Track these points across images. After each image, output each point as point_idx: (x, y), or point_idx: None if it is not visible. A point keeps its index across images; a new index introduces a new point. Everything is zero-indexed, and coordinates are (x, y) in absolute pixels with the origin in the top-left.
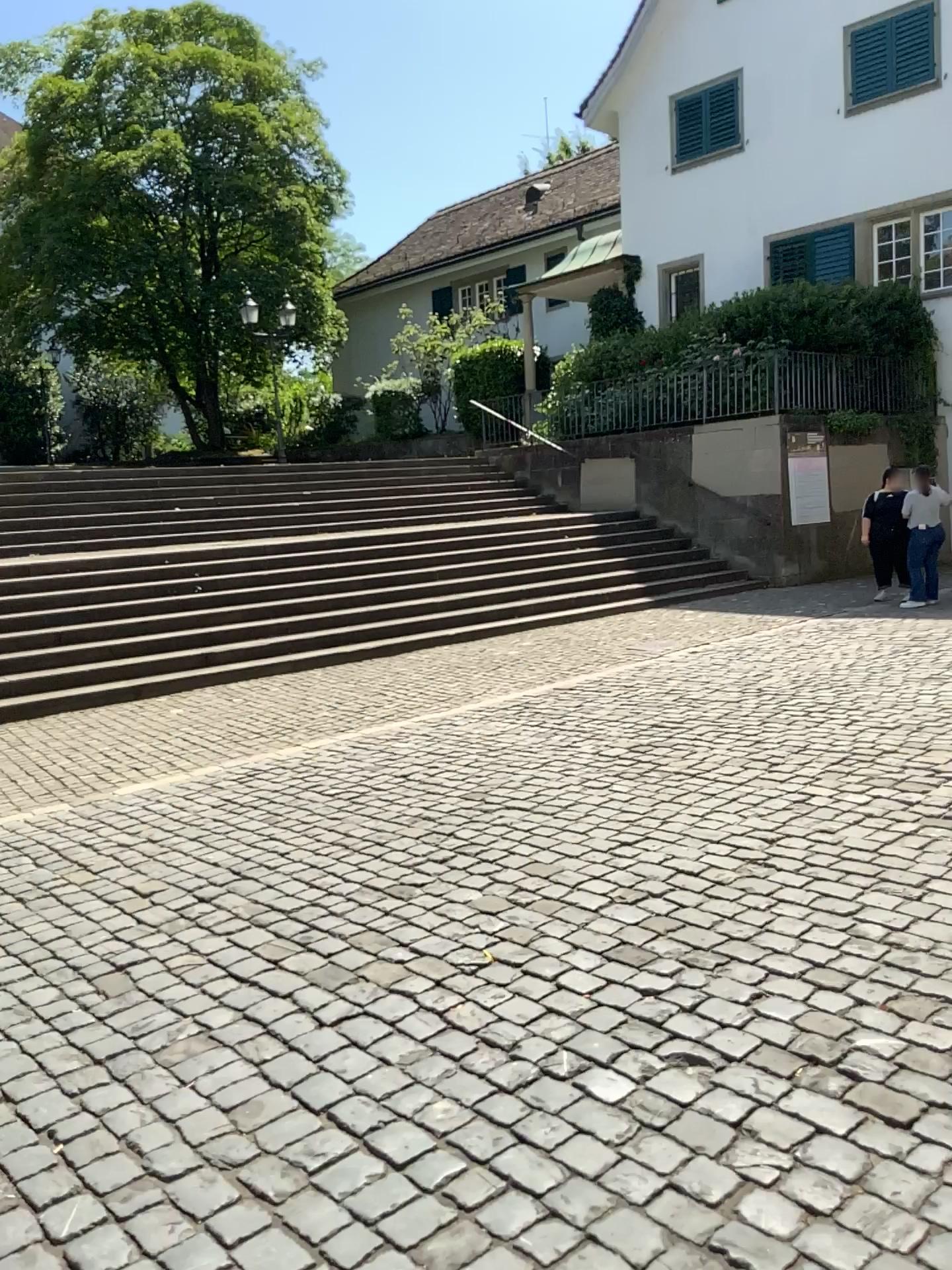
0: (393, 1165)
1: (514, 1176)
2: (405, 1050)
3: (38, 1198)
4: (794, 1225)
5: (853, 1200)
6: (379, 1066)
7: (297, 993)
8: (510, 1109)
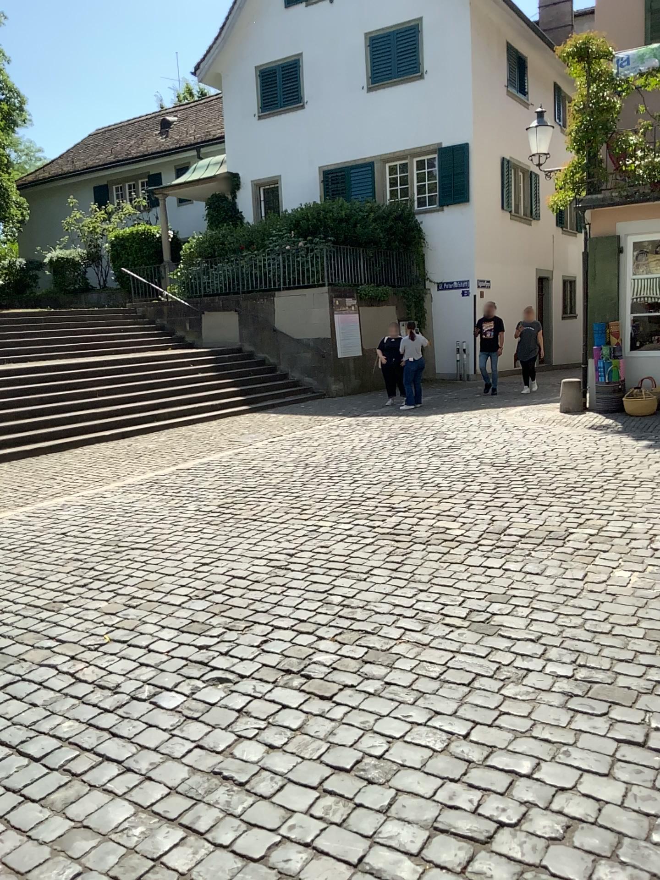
0: (33, 759)
1: (106, 753)
2: (47, 697)
3: None
4: (259, 754)
5: (292, 737)
6: (29, 708)
7: None
8: (109, 720)
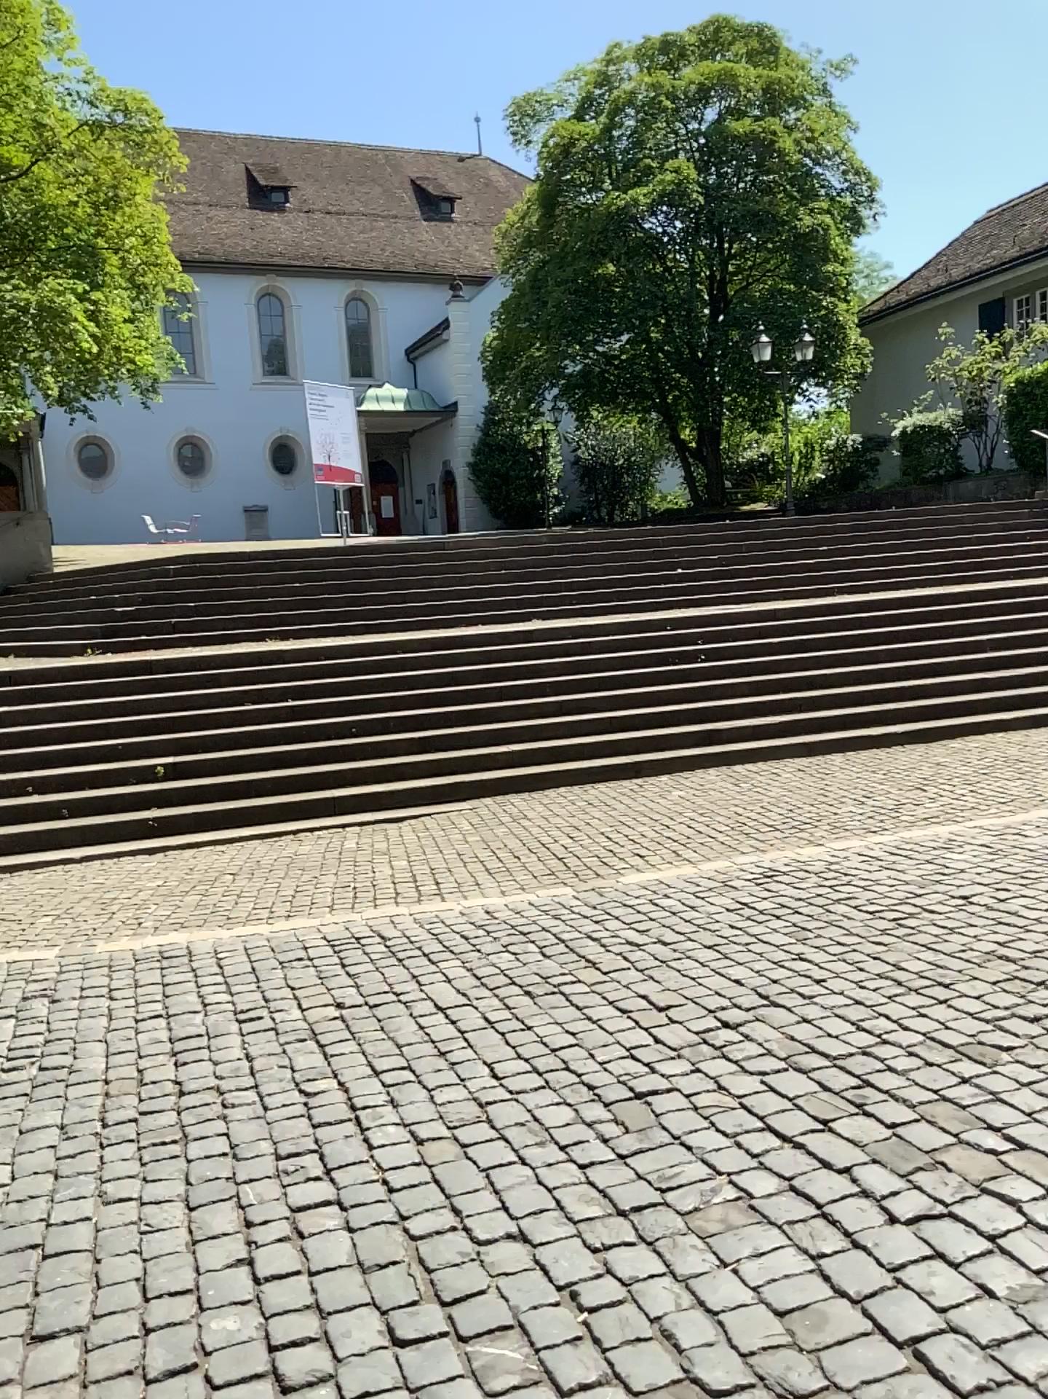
0: None
1: None
2: (1015, 1282)
3: (563, 1377)
4: None
5: None
6: (980, 1298)
7: (856, 1169)
8: None
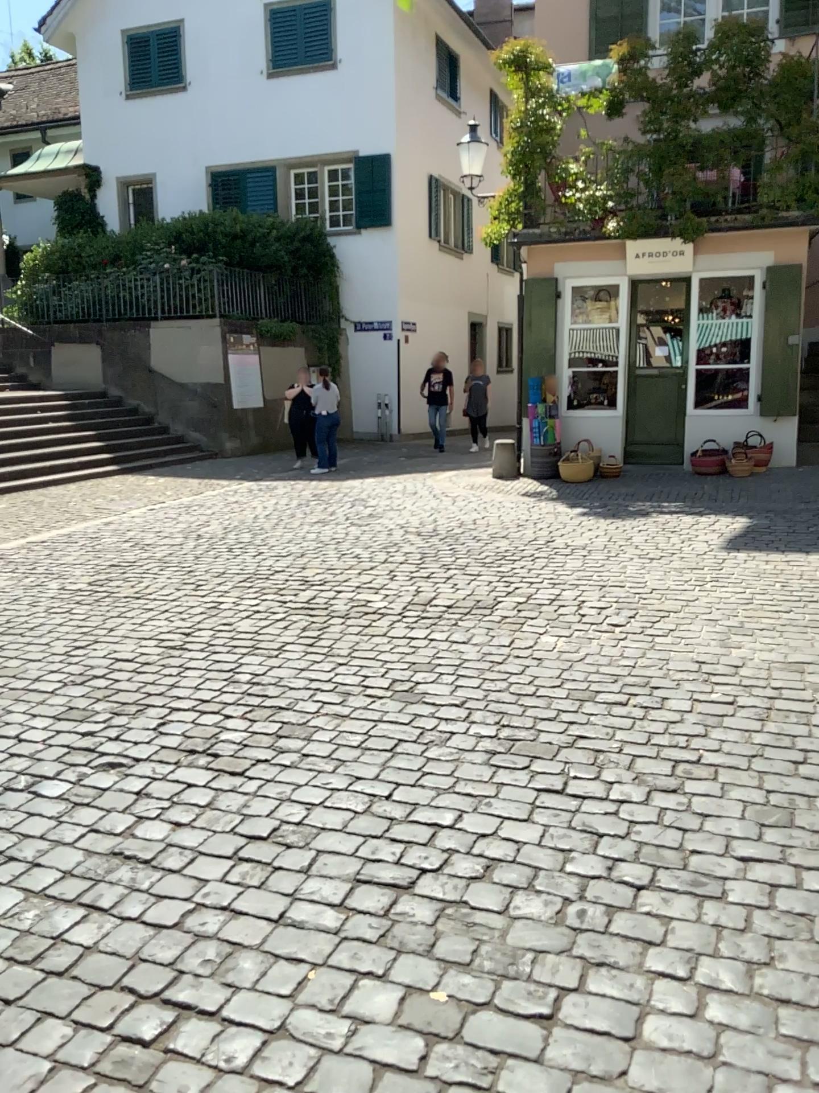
0: None
1: None
2: None
3: None
4: (165, 831)
5: (201, 812)
6: None
7: None
8: None
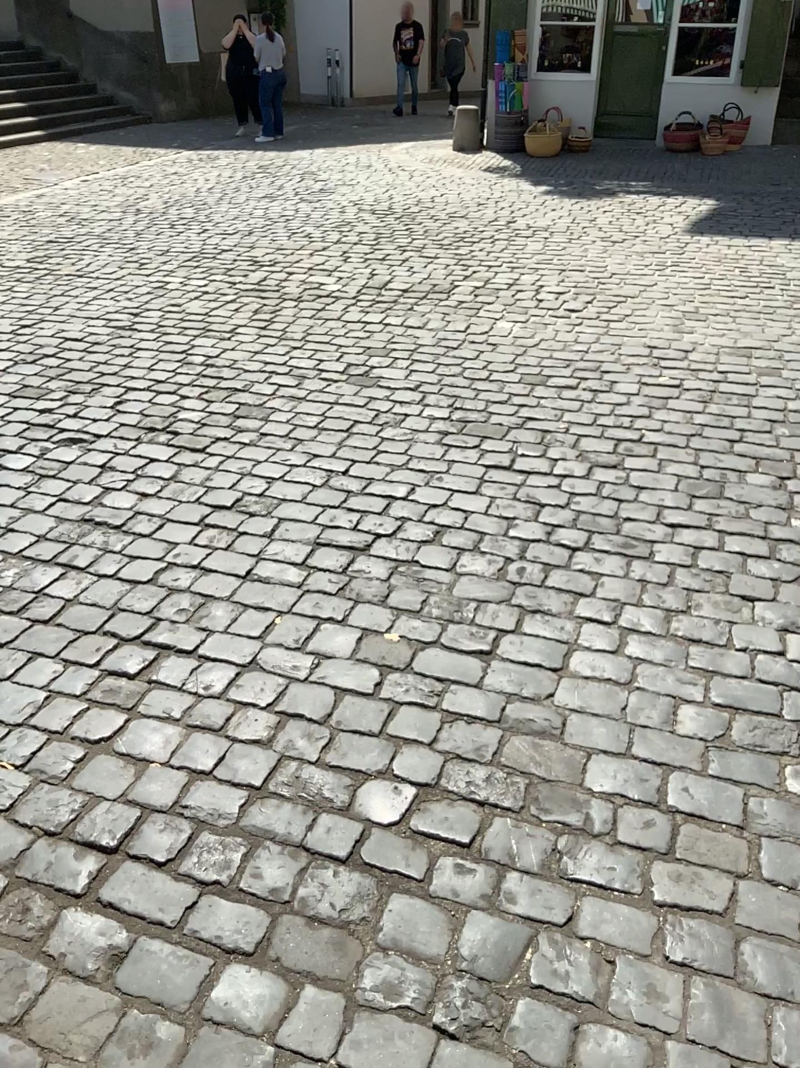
0: None
1: None
2: None
3: None
4: (132, 500)
5: (166, 484)
6: None
7: None
8: None
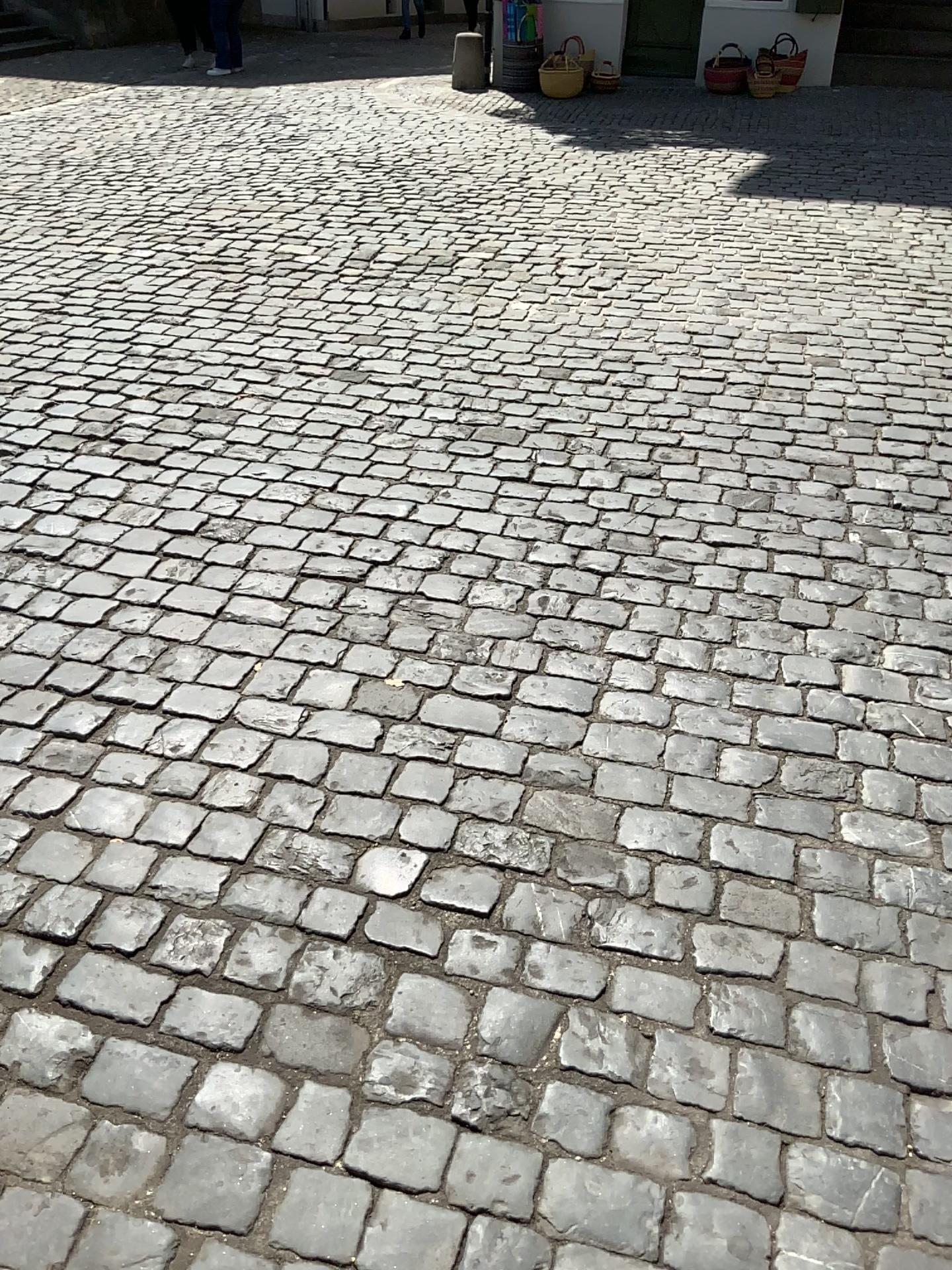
0: None
1: None
2: None
3: None
4: (73, 526)
5: (114, 506)
6: None
7: None
8: None
